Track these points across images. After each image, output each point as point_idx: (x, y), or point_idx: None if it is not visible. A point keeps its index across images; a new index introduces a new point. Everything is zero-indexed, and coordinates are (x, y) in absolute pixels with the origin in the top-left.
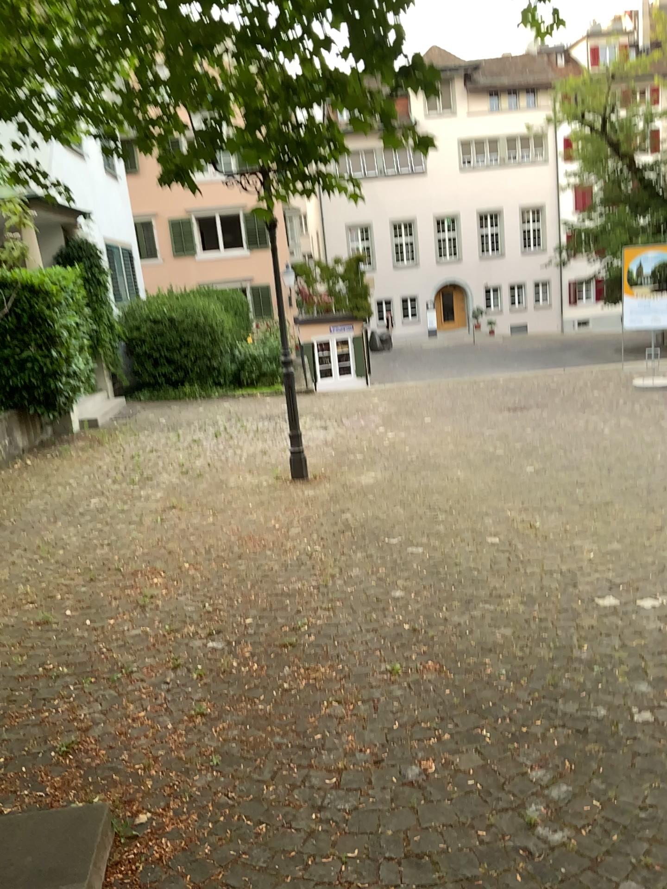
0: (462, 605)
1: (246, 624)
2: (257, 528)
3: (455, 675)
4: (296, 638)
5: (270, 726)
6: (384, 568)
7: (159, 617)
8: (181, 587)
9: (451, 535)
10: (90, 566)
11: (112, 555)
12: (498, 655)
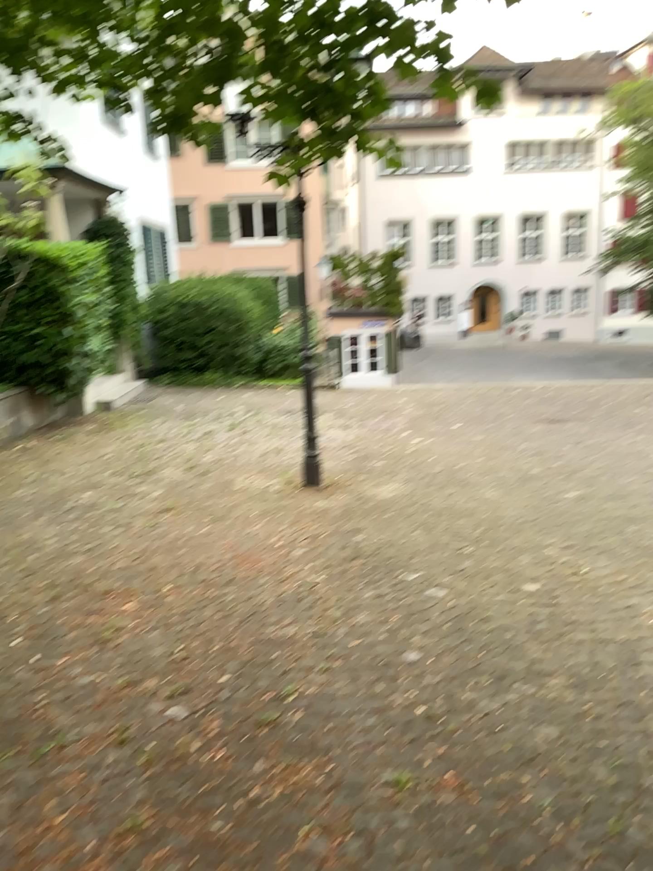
0: (490, 685)
1: (222, 684)
2: (255, 549)
3: (482, 802)
4: (279, 714)
5: (226, 866)
6: (397, 617)
7: (121, 662)
8: (154, 622)
9: (478, 580)
10: (59, 583)
11: (87, 569)
12: (538, 773)
